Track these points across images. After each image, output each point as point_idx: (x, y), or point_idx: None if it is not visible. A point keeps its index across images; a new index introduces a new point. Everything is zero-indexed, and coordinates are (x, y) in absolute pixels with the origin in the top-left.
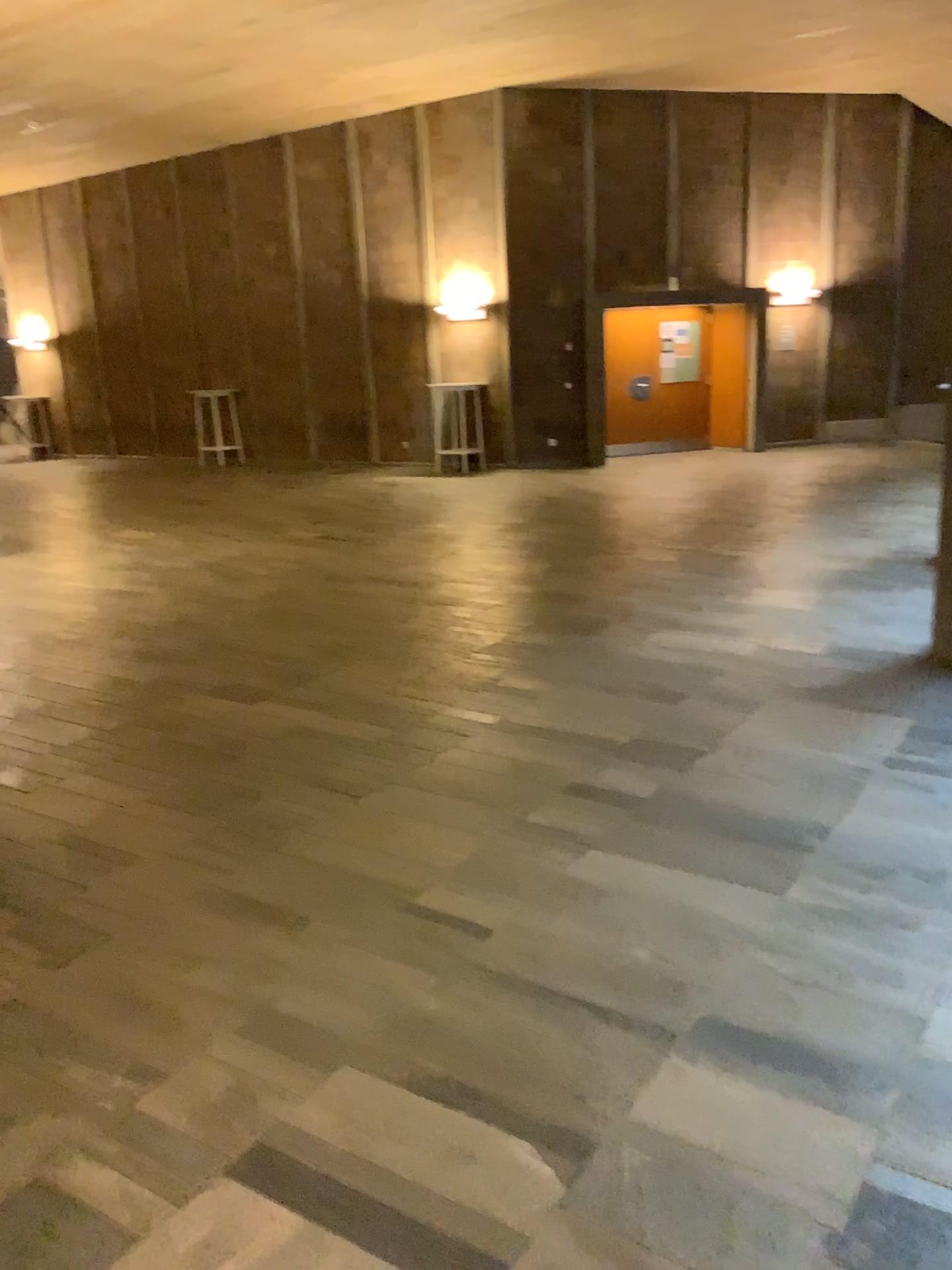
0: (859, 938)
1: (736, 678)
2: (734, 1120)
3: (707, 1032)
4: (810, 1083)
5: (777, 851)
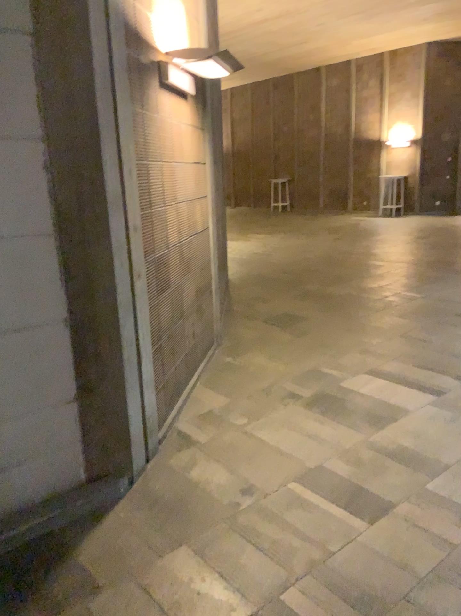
0: None
1: None
2: None
3: None
4: None
5: None
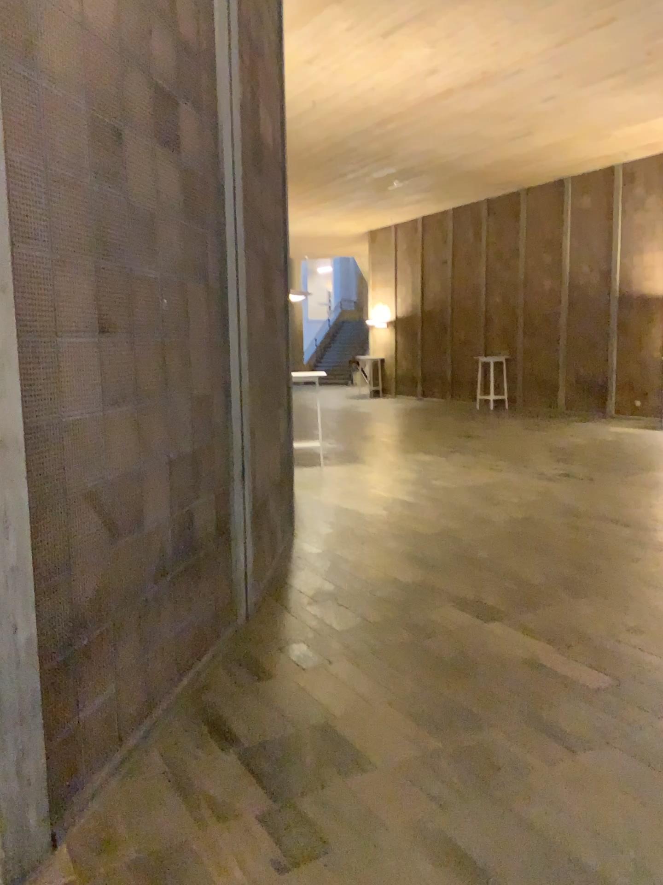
0: None
1: None
2: None
3: None
4: None
5: None
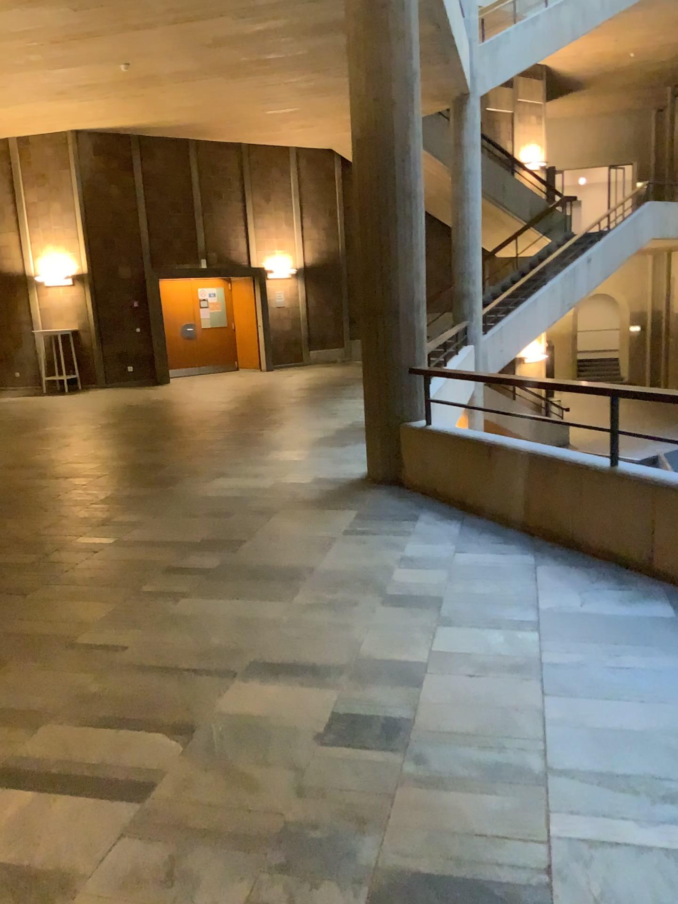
0: (329, 615)
1: (259, 502)
2: (269, 700)
3: (254, 668)
4: (306, 678)
5: (286, 584)
